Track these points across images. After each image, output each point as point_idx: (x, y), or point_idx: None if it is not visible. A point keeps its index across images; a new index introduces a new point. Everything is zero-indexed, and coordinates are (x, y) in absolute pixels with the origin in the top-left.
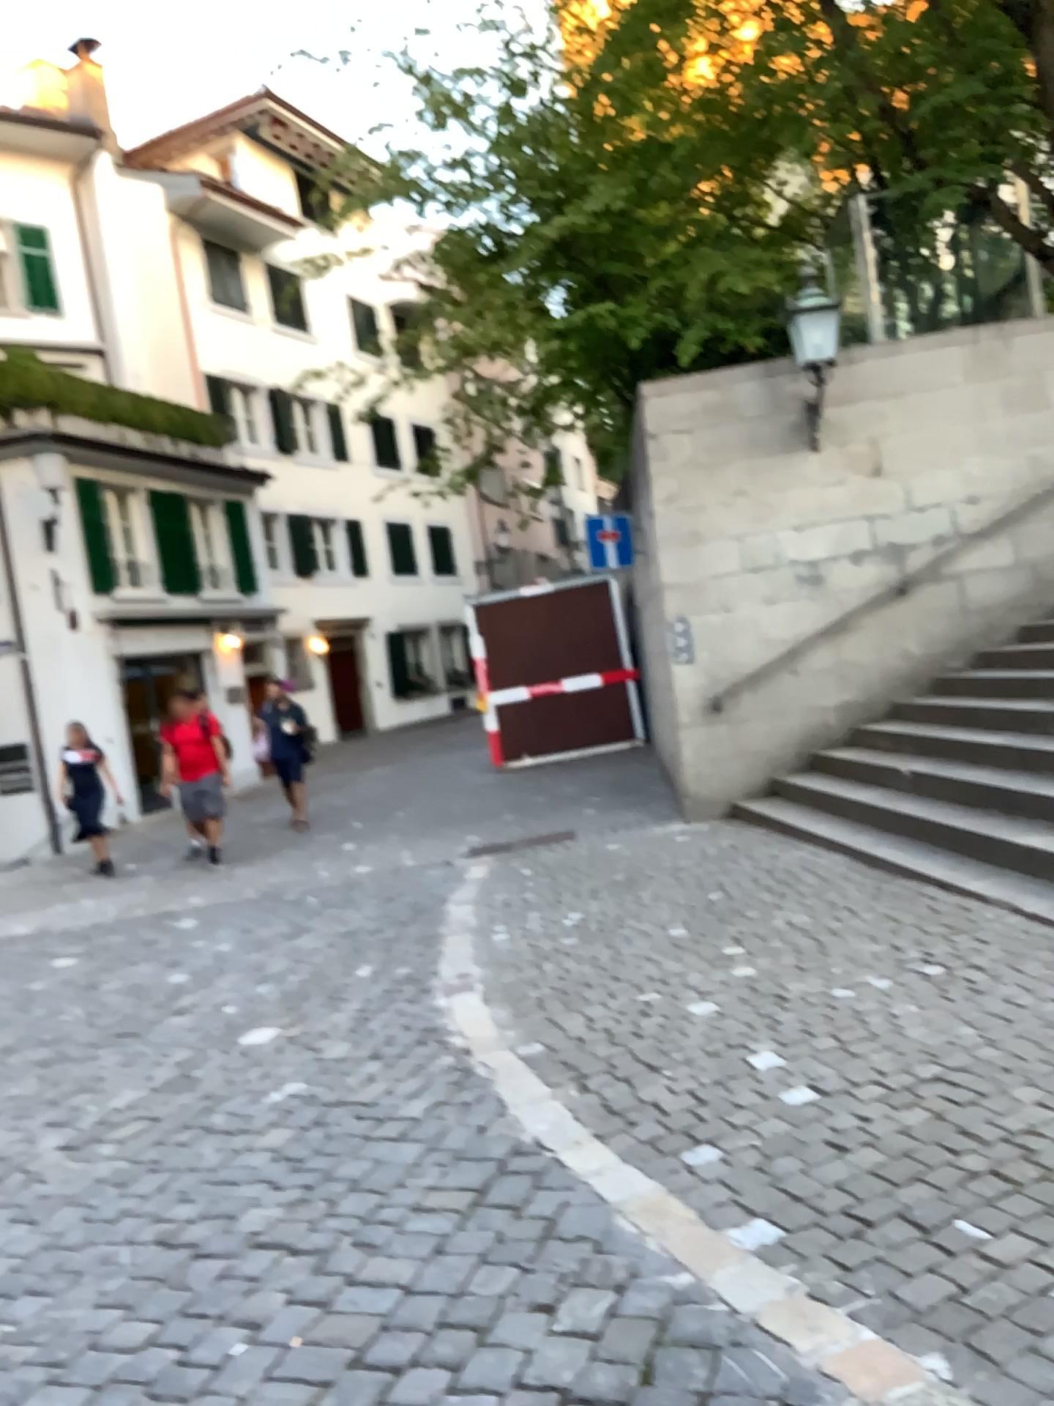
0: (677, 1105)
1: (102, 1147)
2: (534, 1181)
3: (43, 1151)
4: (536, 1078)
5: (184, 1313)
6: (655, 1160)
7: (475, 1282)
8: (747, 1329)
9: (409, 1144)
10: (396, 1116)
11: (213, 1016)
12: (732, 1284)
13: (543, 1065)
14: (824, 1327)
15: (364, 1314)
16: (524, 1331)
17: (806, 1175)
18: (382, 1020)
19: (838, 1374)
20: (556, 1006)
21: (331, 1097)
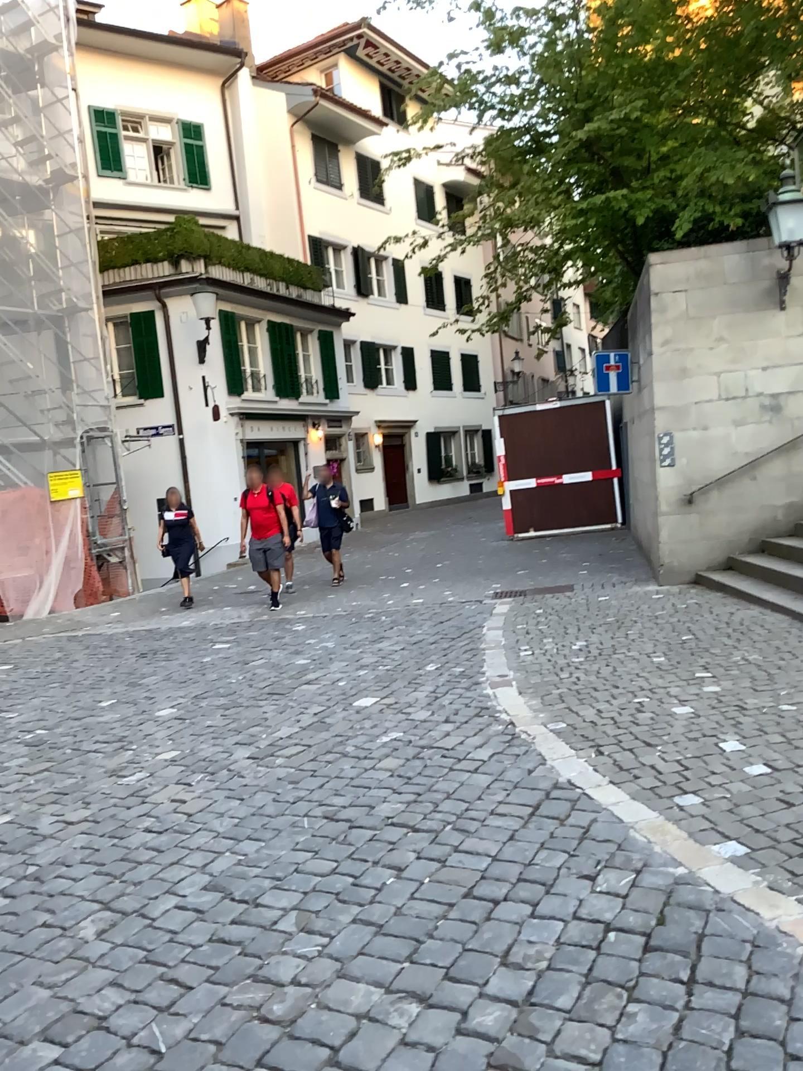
0: (668, 768)
1: (277, 760)
2: (571, 805)
3: (239, 759)
4: (565, 744)
5: (352, 857)
6: (655, 800)
7: (540, 858)
8: (726, 901)
9: (482, 776)
10: (471, 759)
11: (334, 687)
12: (714, 876)
13: (569, 736)
14: (780, 906)
15: (469, 869)
16: (576, 888)
17: (763, 818)
18: (450, 699)
19: (790, 932)
20: (574, 700)
21: (424, 744)
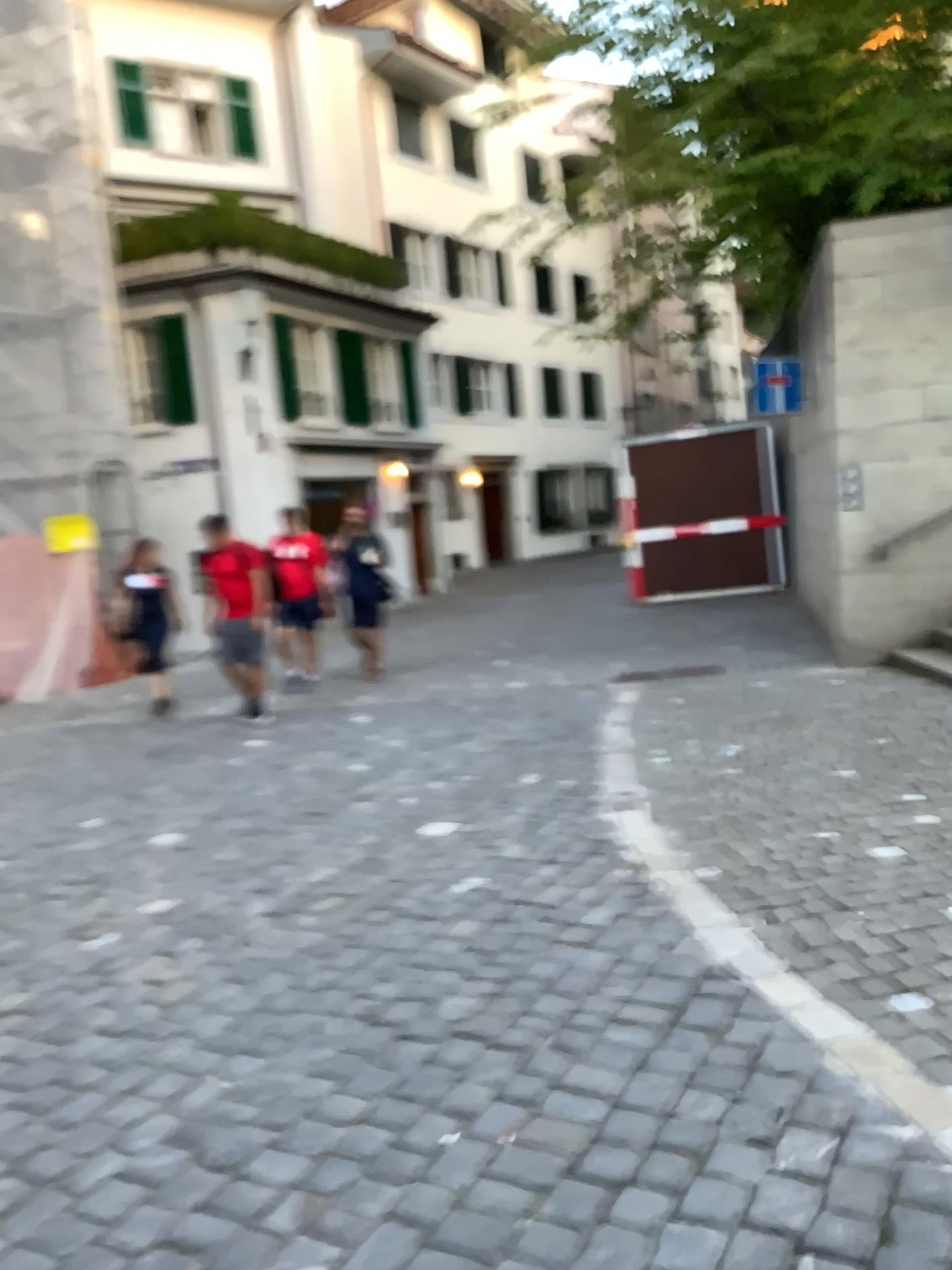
0: (875, 948)
1: (305, 918)
2: (732, 1009)
3: (252, 915)
4: (717, 902)
5: (395, 1094)
6: (861, 1004)
7: (686, 1108)
8: None
9: (597, 952)
10: (581, 922)
11: (396, 806)
12: None
13: (724, 889)
14: None
15: (575, 1125)
16: (746, 1170)
17: None
18: (555, 826)
19: None
20: (728, 831)
21: (514, 895)
